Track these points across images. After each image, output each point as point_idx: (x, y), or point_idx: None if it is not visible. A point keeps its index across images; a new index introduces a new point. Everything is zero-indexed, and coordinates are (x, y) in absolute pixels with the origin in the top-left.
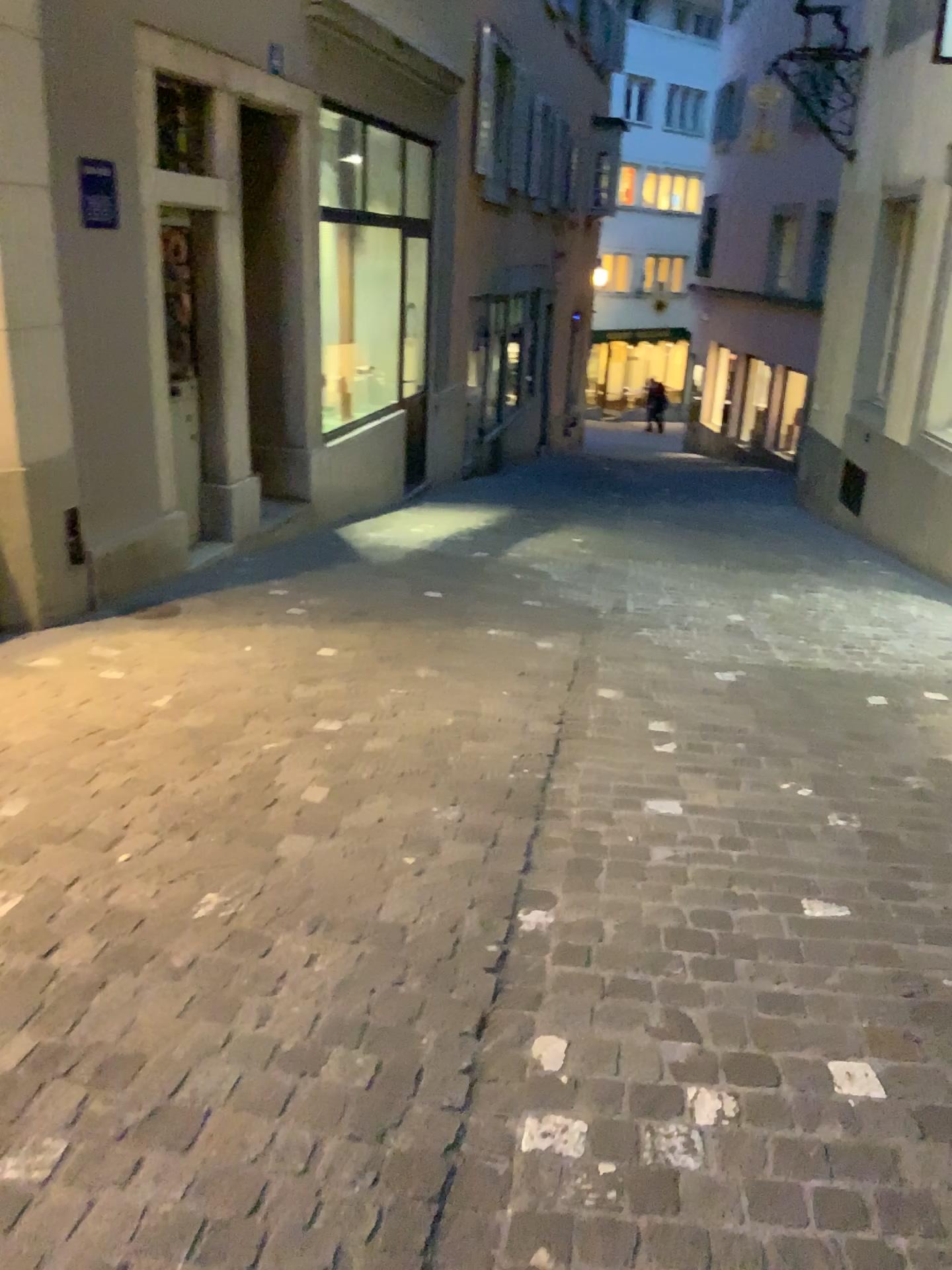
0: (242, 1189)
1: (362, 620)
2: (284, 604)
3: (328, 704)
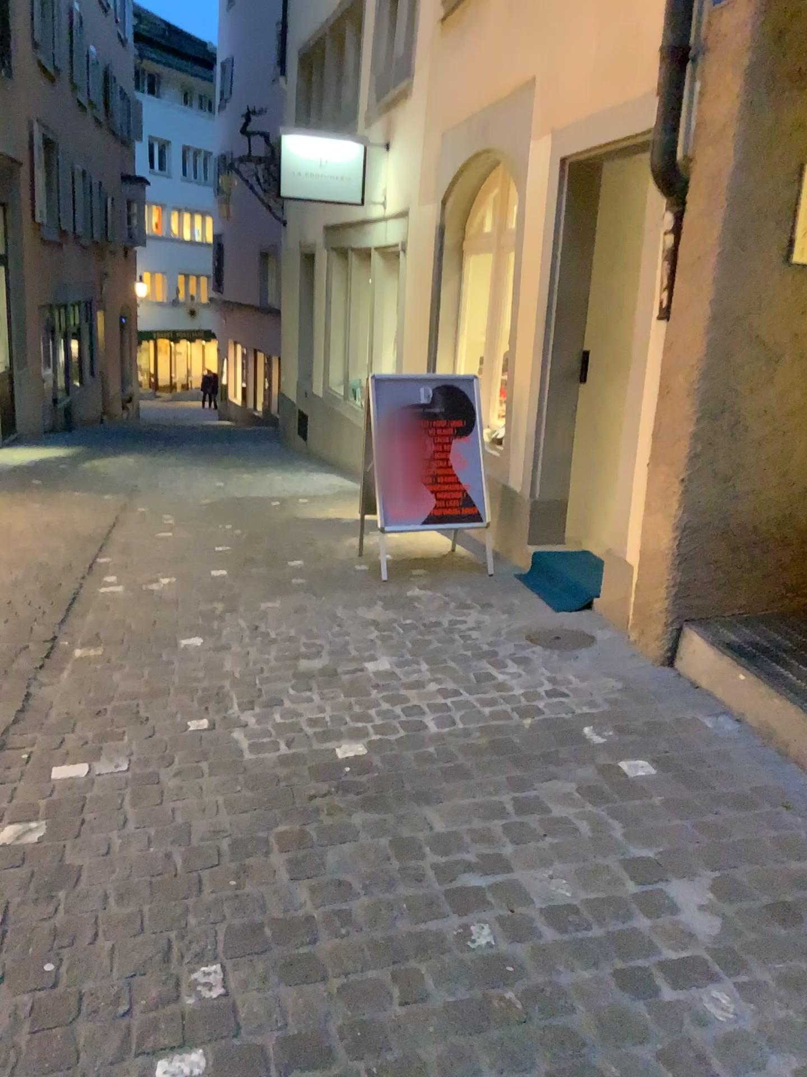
0: (6, 599)
1: None
2: None
3: None
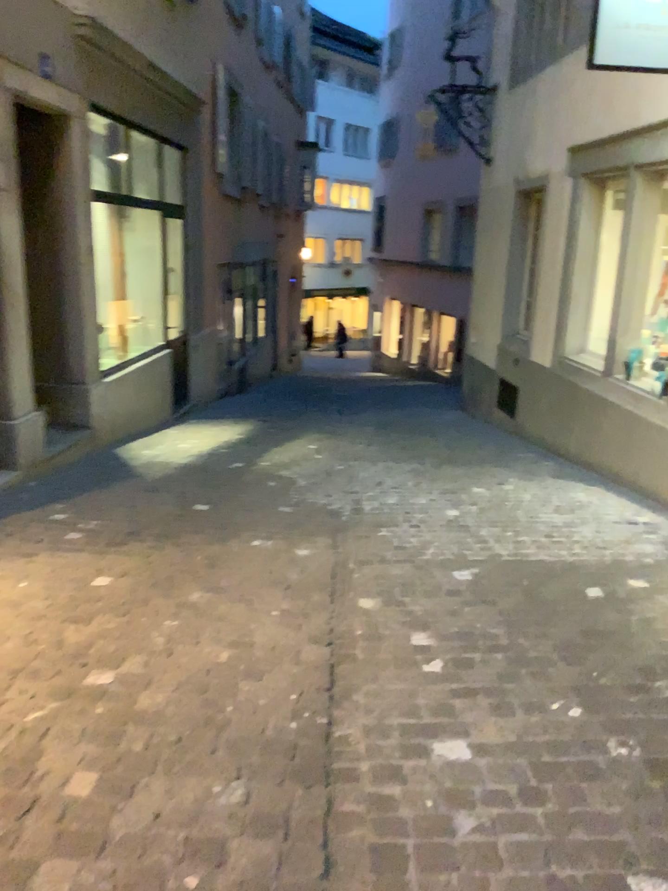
0: None
1: (136, 542)
2: (63, 529)
3: (100, 648)
